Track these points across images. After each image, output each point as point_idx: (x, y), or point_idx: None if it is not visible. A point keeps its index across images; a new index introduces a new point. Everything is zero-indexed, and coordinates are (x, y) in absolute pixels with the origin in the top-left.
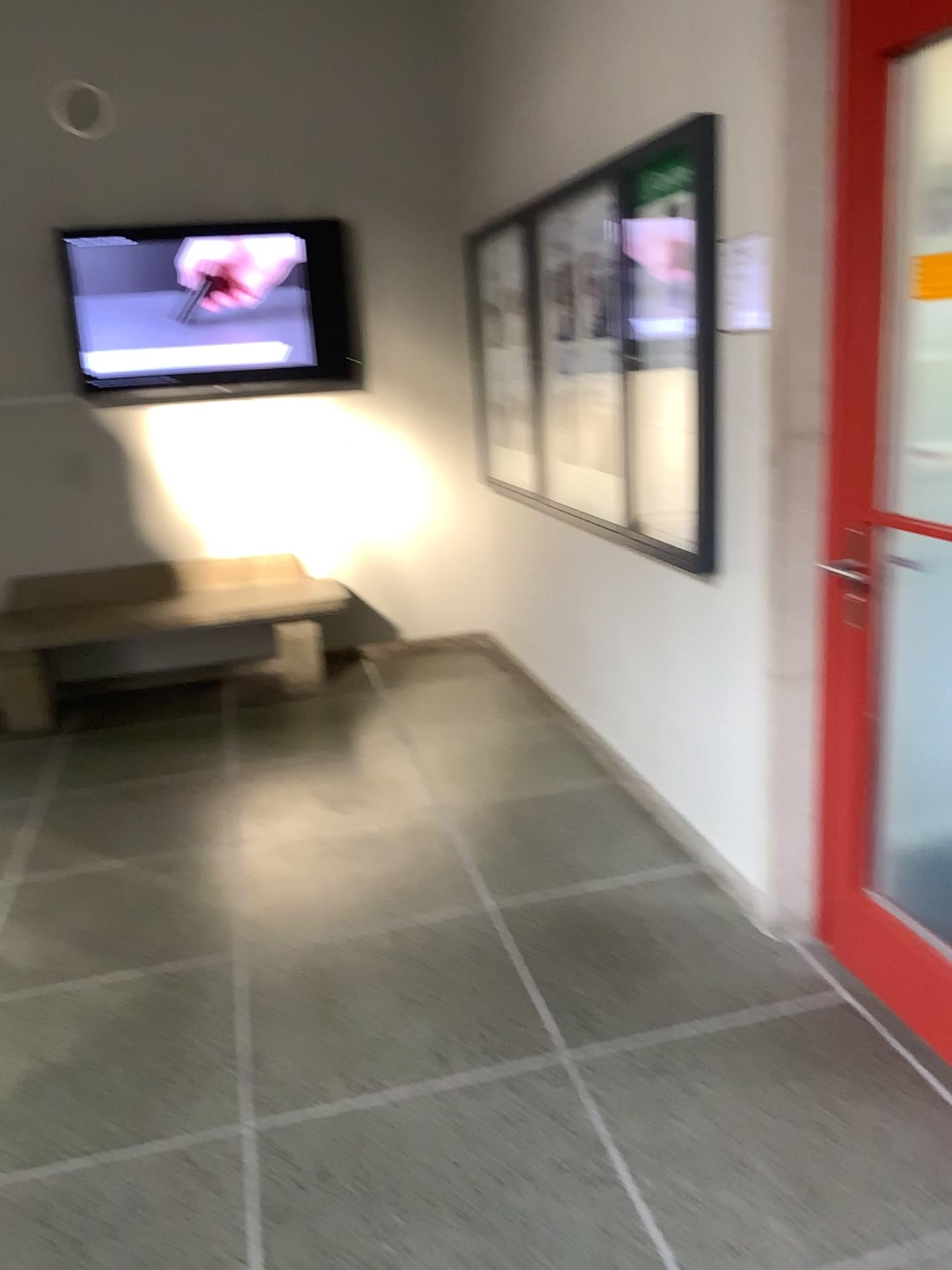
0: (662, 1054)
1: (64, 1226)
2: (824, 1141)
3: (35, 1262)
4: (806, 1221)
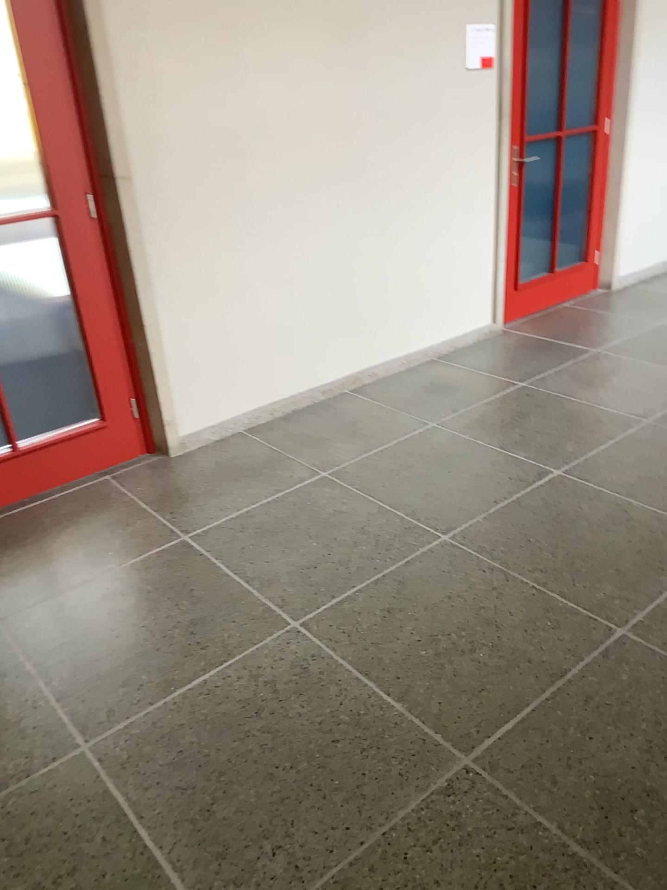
0: (2, 587)
1: (212, 791)
2: (76, 527)
3: (247, 784)
4: (128, 524)
